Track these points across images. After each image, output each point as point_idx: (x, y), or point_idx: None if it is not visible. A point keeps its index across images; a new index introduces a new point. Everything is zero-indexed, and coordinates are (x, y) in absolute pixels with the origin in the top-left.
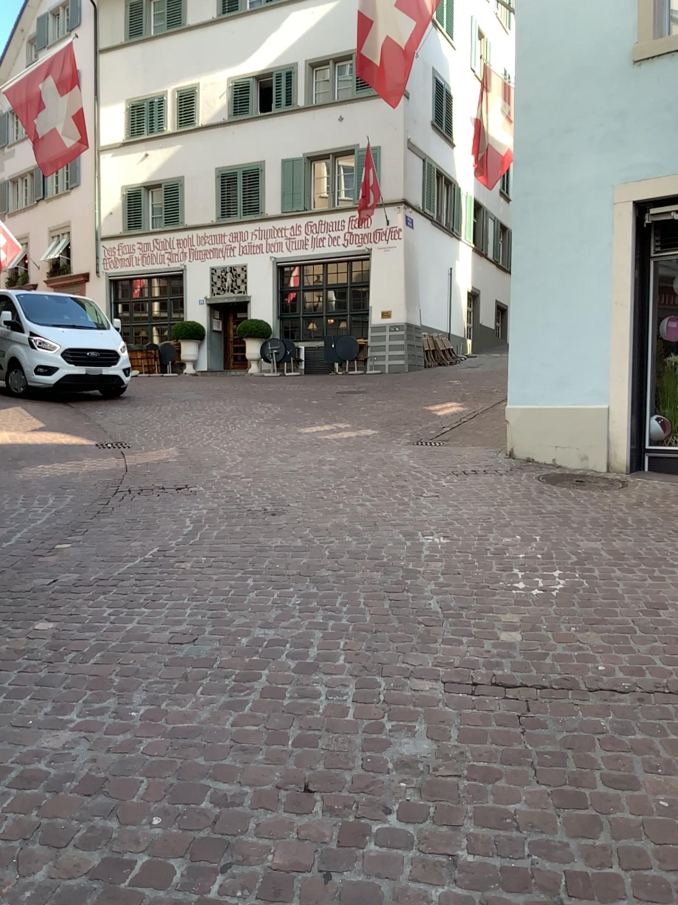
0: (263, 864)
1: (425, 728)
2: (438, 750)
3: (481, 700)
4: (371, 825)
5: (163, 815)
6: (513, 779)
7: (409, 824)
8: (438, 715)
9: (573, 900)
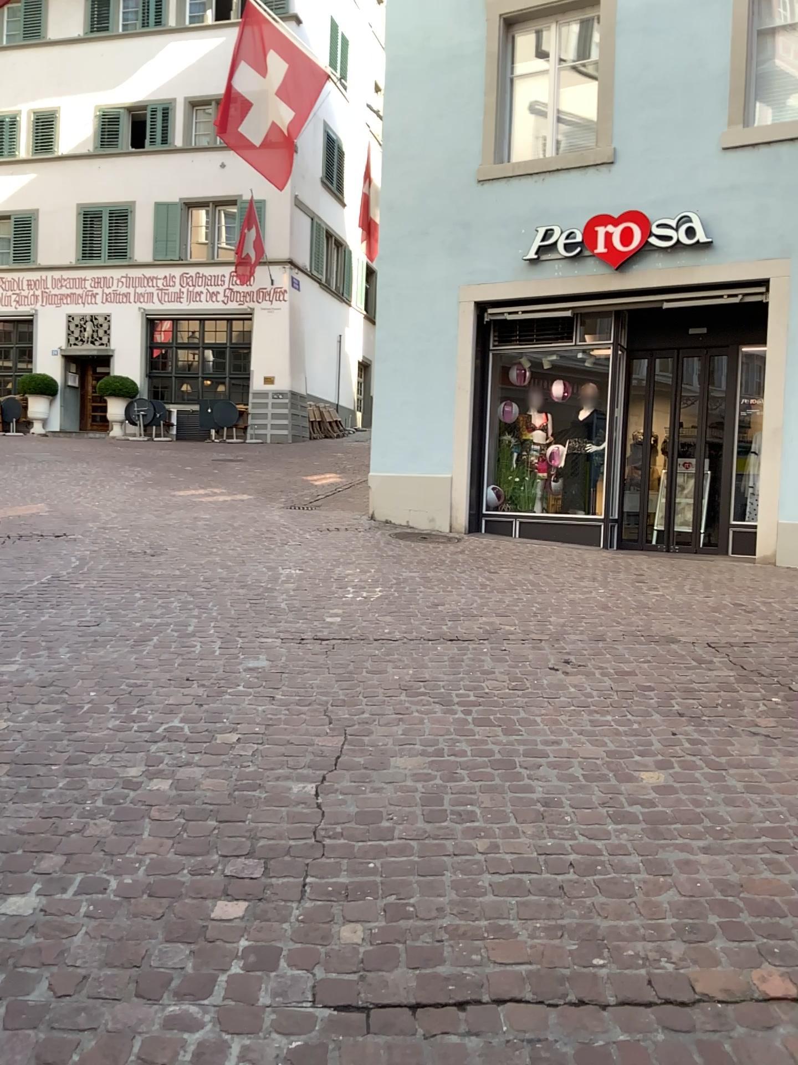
0: (162, 702)
1: (264, 656)
2: (271, 663)
3: (303, 645)
4: (226, 689)
5: (97, 690)
6: (313, 672)
7: (248, 688)
8: (274, 651)
9: (333, 707)
